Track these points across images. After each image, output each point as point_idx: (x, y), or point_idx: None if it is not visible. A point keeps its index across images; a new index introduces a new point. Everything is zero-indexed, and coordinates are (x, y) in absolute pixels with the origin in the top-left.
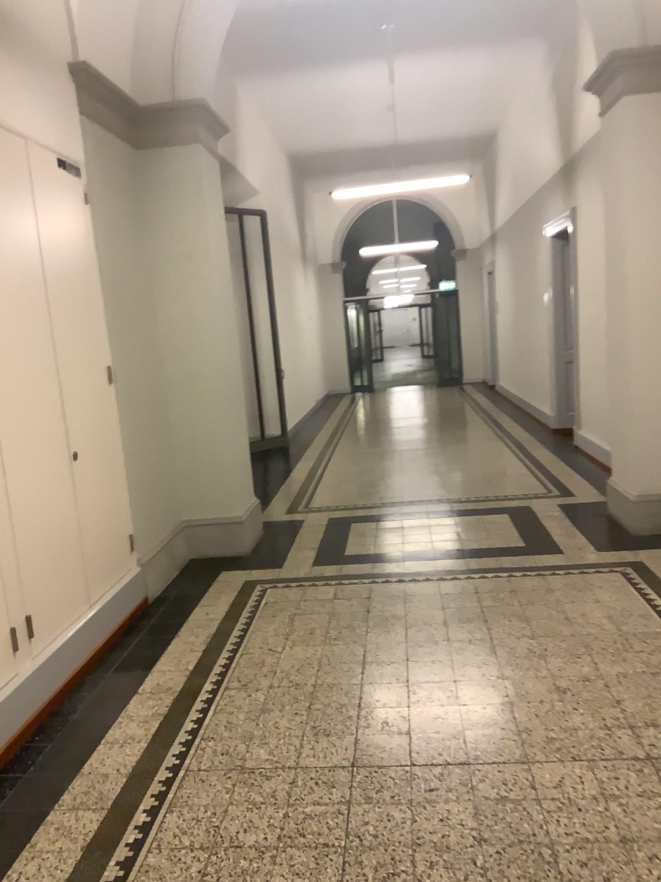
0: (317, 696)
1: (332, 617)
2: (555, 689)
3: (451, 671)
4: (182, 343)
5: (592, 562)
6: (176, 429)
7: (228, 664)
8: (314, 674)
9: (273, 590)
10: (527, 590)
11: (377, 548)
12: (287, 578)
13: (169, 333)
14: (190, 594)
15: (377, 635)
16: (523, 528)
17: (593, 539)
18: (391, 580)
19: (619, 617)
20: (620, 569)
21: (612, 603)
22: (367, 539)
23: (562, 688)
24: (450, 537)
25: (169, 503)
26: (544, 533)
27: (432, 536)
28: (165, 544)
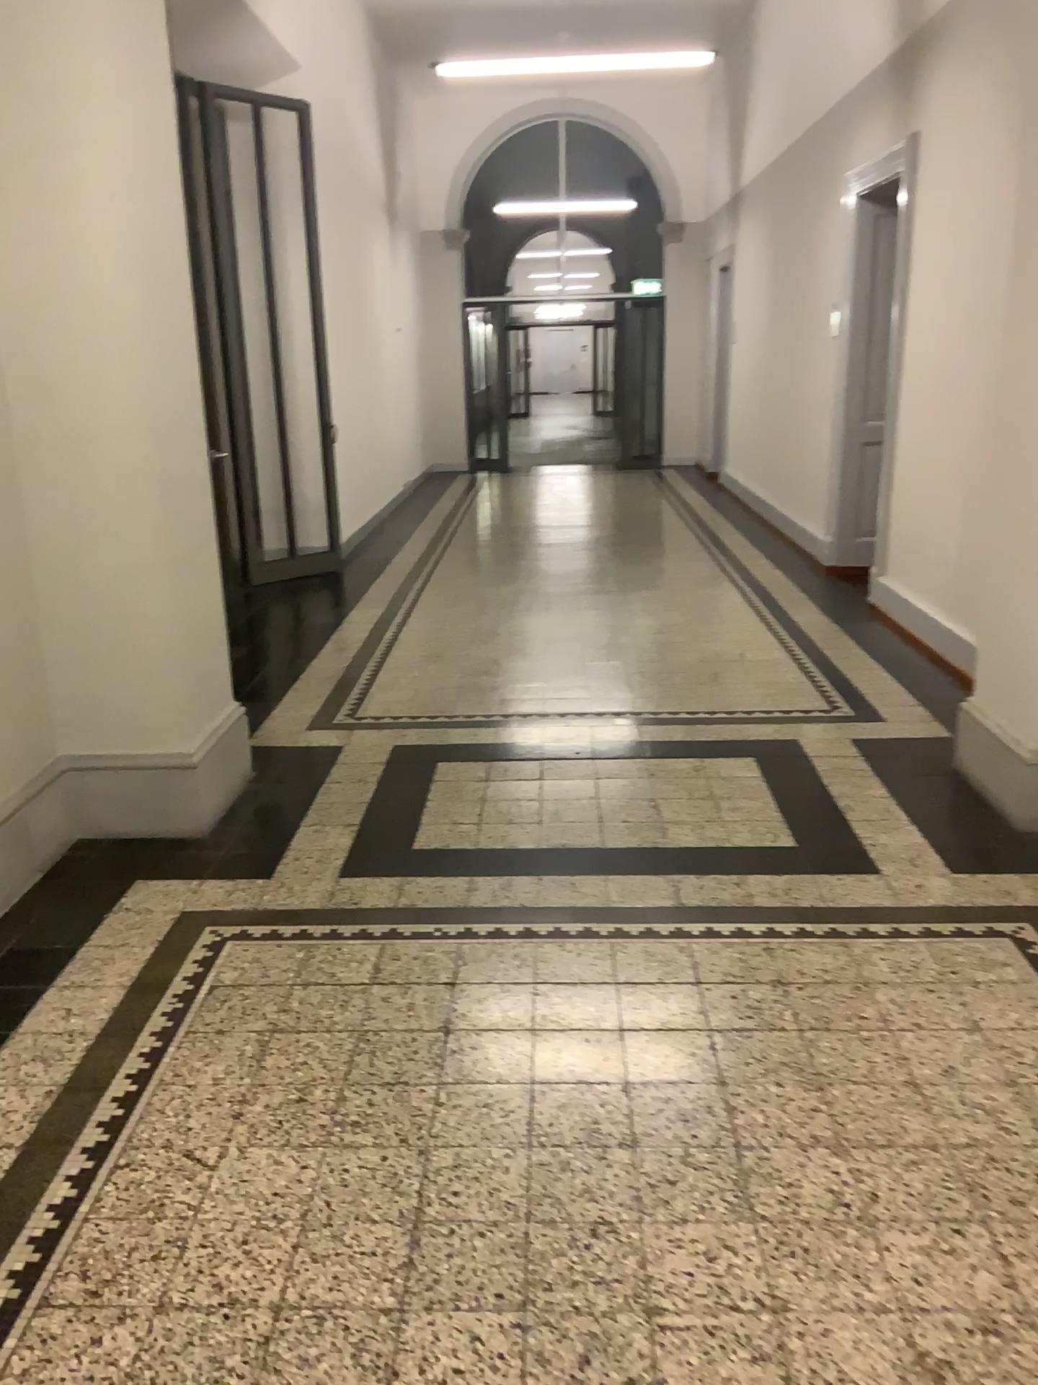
0: (276, 1366)
1: (358, 1045)
2: (917, 1372)
3: (640, 1269)
4: (53, 358)
5: (948, 908)
6: (44, 557)
7: (69, 1207)
8: (284, 1261)
9: (238, 948)
10: (810, 983)
11: (482, 838)
12: (279, 908)
13: (20, 333)
14: (48, 945)
15: (460, 1117)
16: (791, 803)
17: (941, 841)
18: (508, 930)
19: (1036, 1089)
20: (1011, 931)
21: (1012, 1040)
22: (464, 810)
23: (934, 1362)
24: (639, 818)
25: (24, 723)
26: (835, 818)
27: (600, 811)
28: (9, 816)
